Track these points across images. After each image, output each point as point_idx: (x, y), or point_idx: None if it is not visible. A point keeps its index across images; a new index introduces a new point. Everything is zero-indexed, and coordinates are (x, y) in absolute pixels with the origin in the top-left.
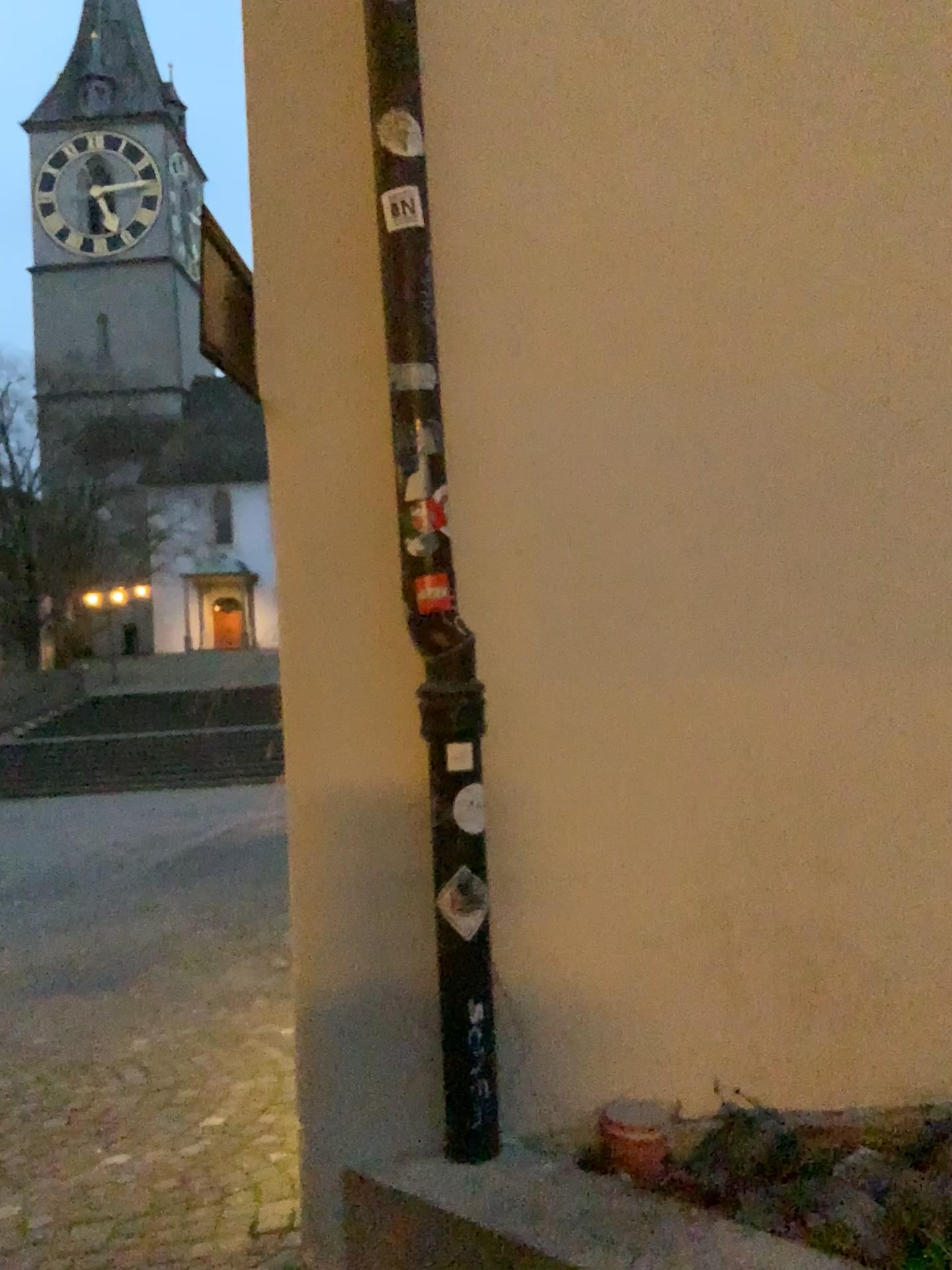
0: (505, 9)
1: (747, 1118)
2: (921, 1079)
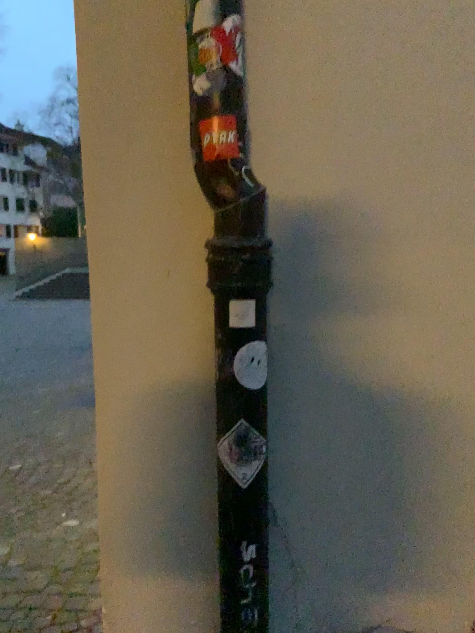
0: None
1: None
2: None
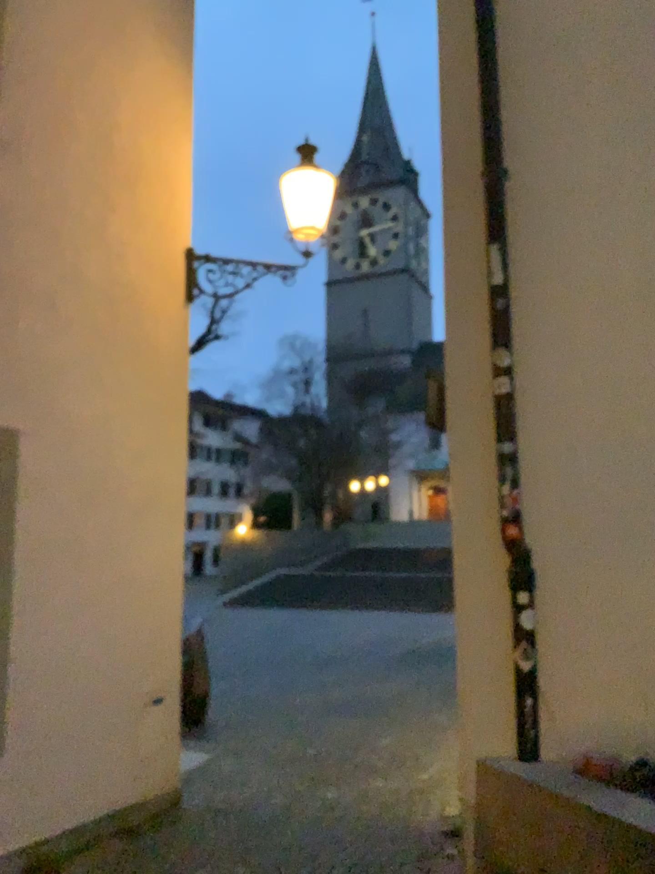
0: (545, 301)
1: (645, 764)
2: None
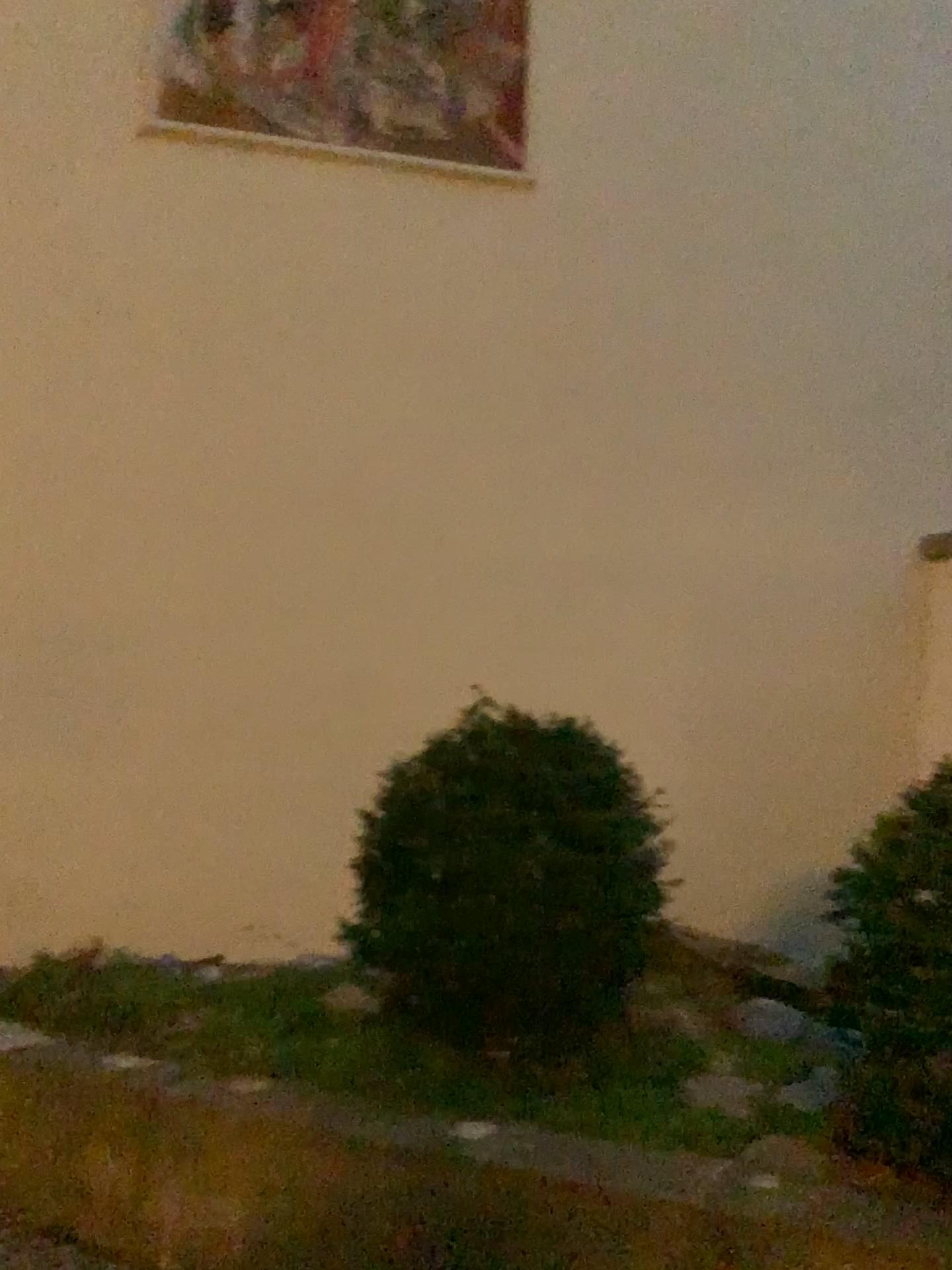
0: None
1: None
2: (78, 947)
